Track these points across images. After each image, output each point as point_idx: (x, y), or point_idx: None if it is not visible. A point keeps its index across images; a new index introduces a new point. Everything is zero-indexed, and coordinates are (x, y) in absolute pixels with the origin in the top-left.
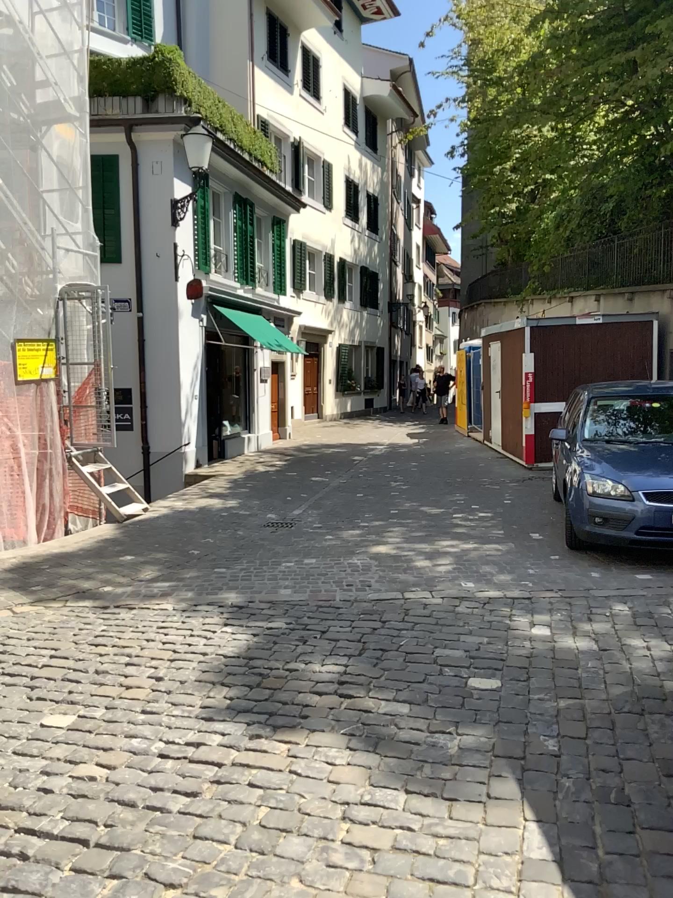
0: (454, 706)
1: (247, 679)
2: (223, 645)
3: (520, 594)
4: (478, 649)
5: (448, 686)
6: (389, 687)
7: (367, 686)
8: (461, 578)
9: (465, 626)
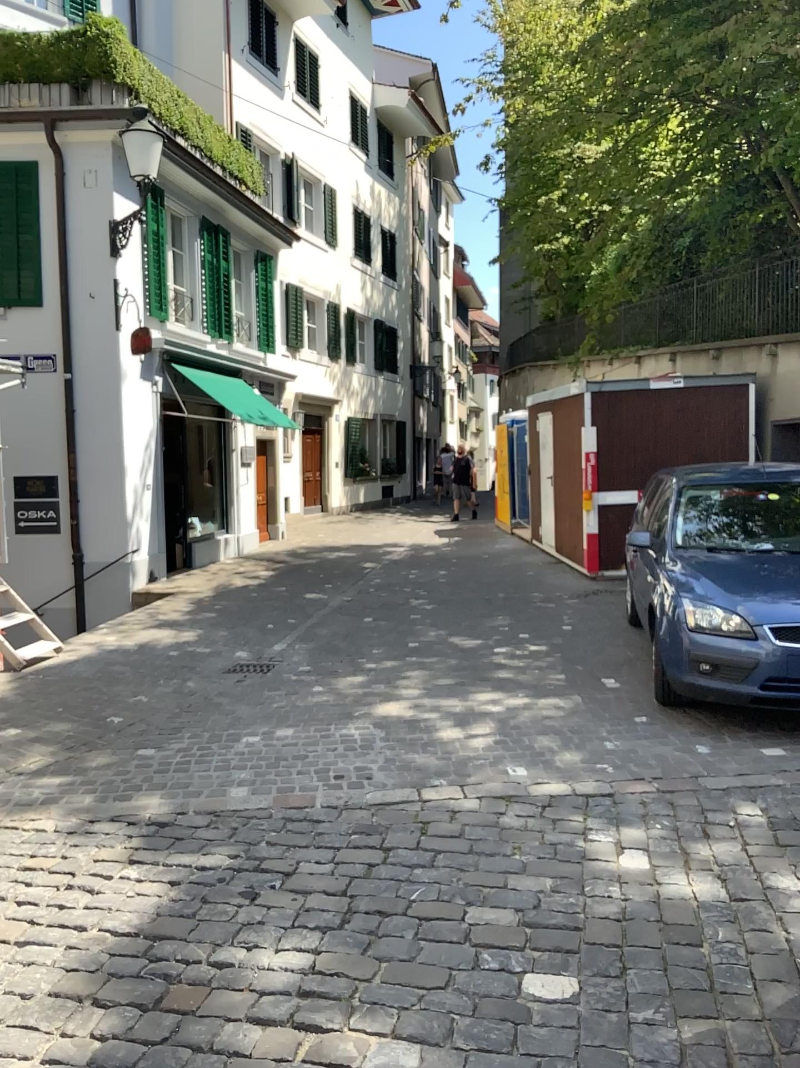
0: (499, 1051)
1: (139, 989)
2: (115, 907)
3: (597, 790)
4: (538, 909)
5: (489, 997)
6: (387, 1003)
7: (347, 1001)
8: (506, 760)
9: (515, 857)
